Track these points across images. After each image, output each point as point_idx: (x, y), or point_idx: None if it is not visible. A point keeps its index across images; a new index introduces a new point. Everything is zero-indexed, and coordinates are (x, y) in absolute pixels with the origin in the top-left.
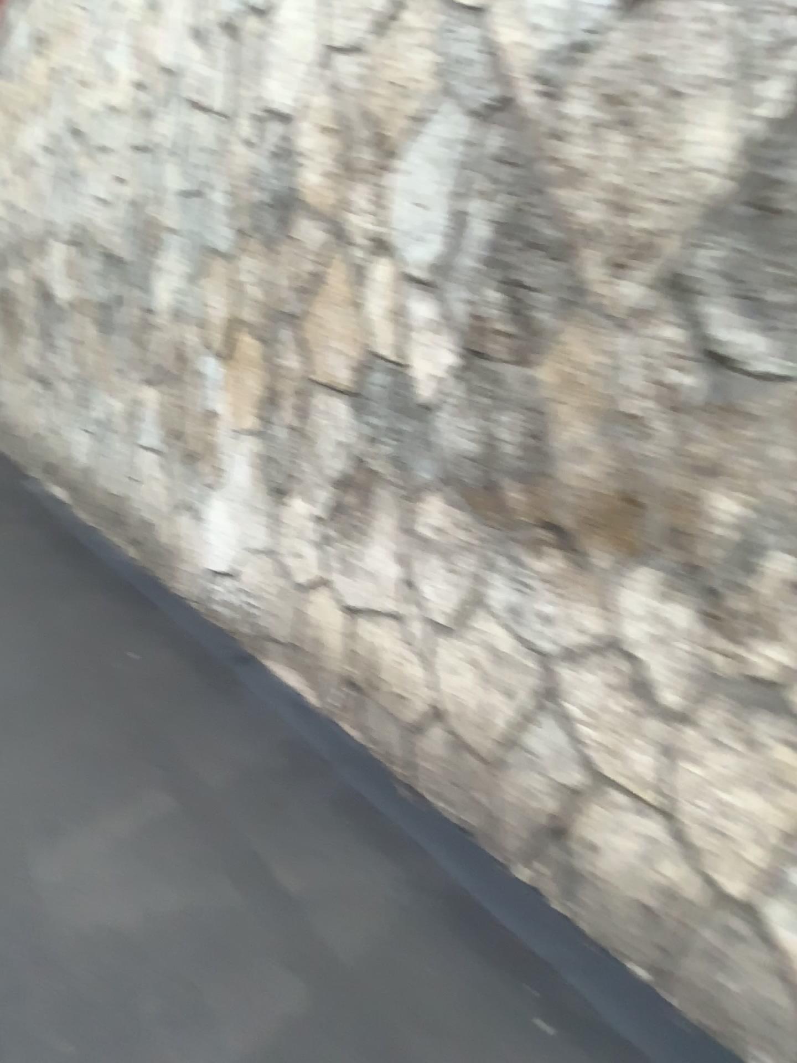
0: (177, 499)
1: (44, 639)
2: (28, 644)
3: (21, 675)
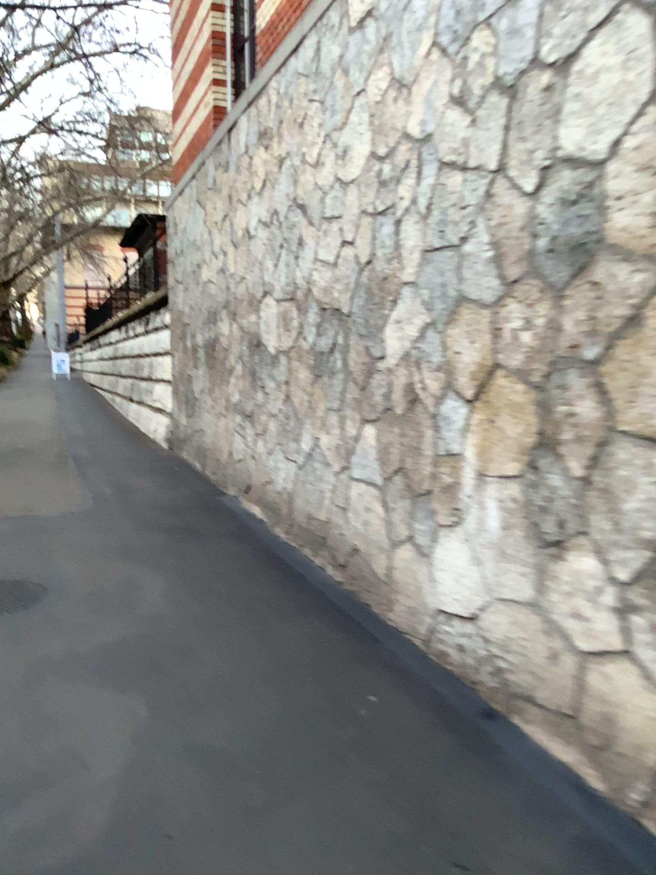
0: (392, 532)
1: (281, 673)
2: (266, 677)
3: (269, 717)
